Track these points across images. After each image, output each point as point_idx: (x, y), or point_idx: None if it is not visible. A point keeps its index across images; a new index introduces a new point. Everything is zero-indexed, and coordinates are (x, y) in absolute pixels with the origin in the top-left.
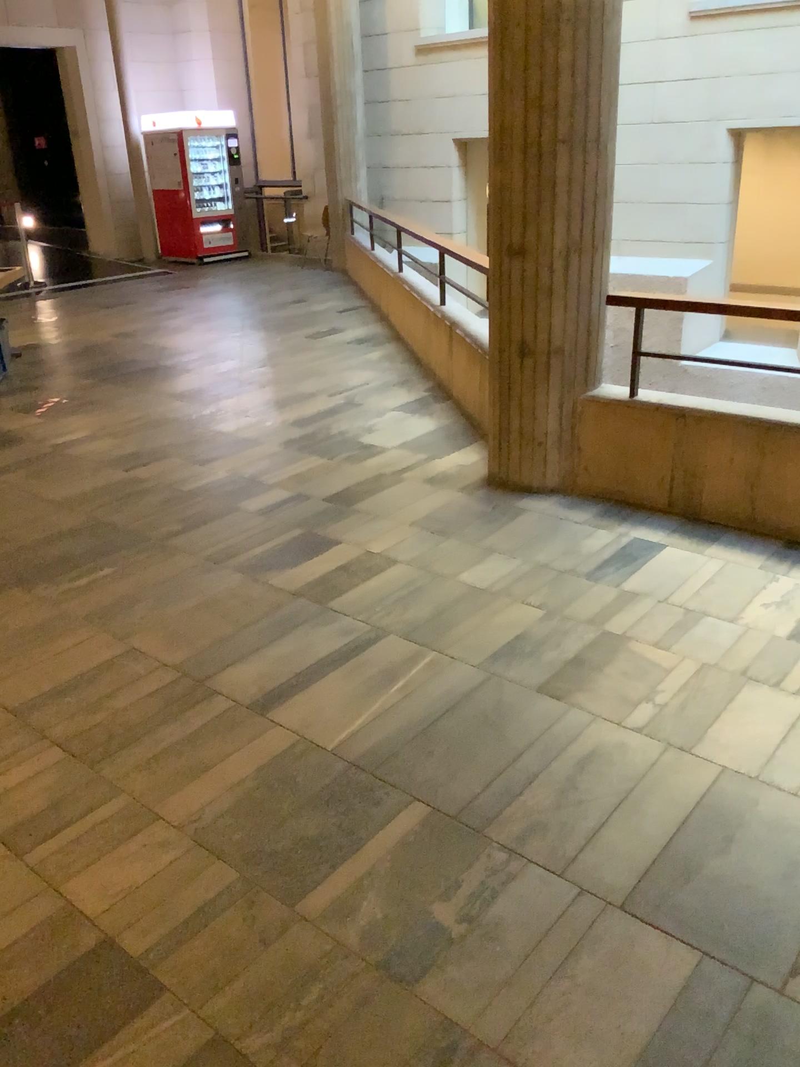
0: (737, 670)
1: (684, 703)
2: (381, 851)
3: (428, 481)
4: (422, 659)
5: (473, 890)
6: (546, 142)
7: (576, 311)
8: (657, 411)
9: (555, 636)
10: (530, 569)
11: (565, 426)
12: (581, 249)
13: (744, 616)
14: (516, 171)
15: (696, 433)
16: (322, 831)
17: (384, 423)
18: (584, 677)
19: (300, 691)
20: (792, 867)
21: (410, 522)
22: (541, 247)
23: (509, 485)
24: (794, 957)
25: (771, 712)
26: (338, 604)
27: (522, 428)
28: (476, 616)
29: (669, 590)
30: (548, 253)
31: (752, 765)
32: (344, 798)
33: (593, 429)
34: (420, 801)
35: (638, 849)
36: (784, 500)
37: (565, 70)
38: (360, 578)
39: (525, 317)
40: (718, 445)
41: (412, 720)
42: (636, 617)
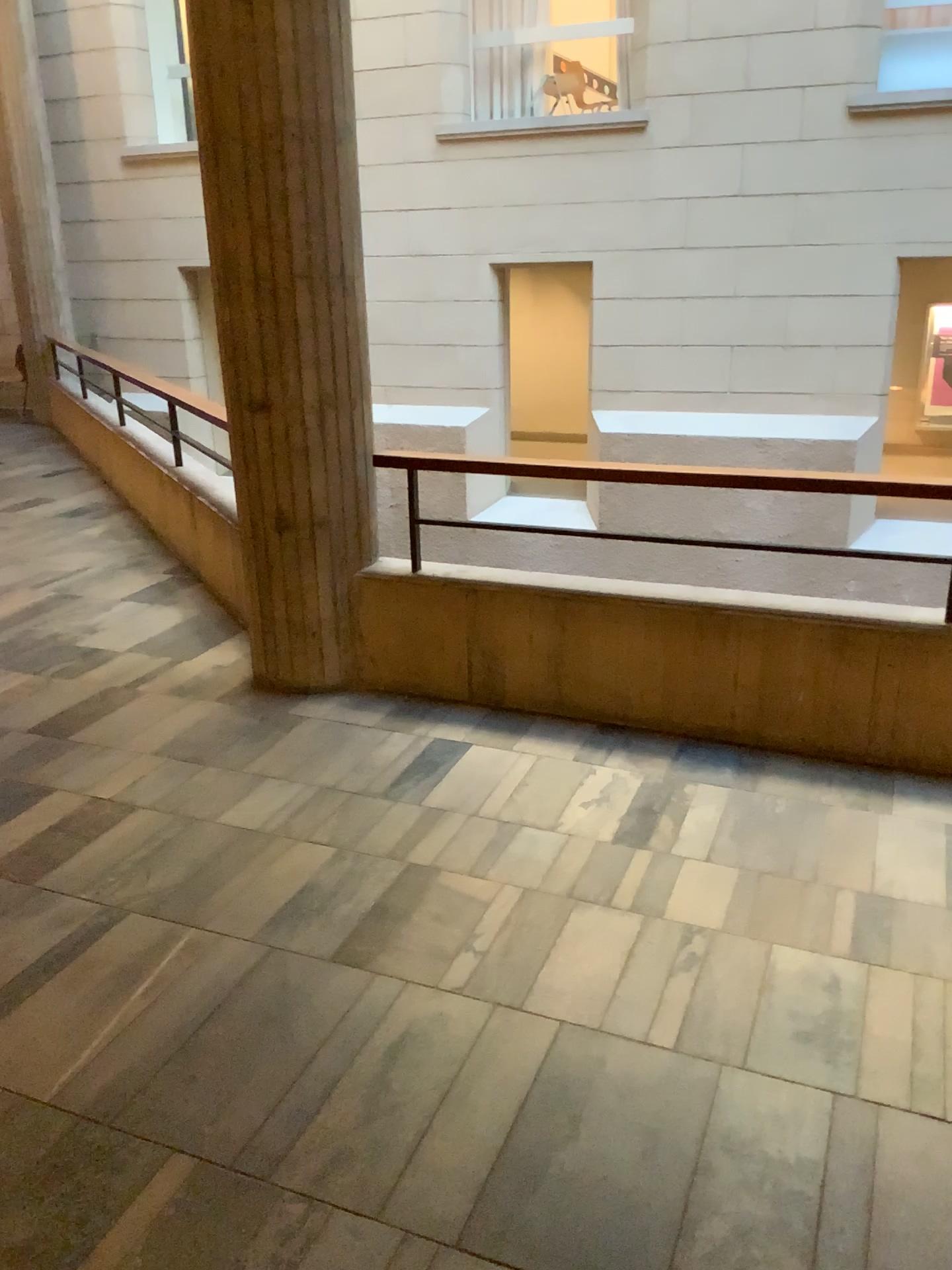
0: (564, 892)
1: (508, 945)
2: (126, 1241)
3: (172, 694)
4: (175, 939)
5: (260, 1269)
6: (281, 276)
7: (338, 473)
8: (444, 585)
9: (346, 881)
10: (311, 794)
11: (339, 610)
12: (336, 399)
13: (565, 822)
14: (248, 309)
15: (489, 608)
16: (37, 1229)
17: (111, 621)
18: (386, 930)
19: (1, 1016)
20: (651, 1138)
21: (151, 751)
22: (288, 399)
23: (277, 689)
24: (666, 1260)
25: (607, 938)
26: (54, 879)
27: (286, 617)
28: (245, 867)
29: (479, 800)
30: (296, 406)
31: (593, 1012)
32: (71, 1170)
33: (373, 612)
34: (181, 1149)
35: (471, 1156)
36: (594, 678)
37: (295, 193)
38: (83, 837)
39: (277, 483)
40: (515, 621)
41: (164, 1031)
42: (443, 842)
